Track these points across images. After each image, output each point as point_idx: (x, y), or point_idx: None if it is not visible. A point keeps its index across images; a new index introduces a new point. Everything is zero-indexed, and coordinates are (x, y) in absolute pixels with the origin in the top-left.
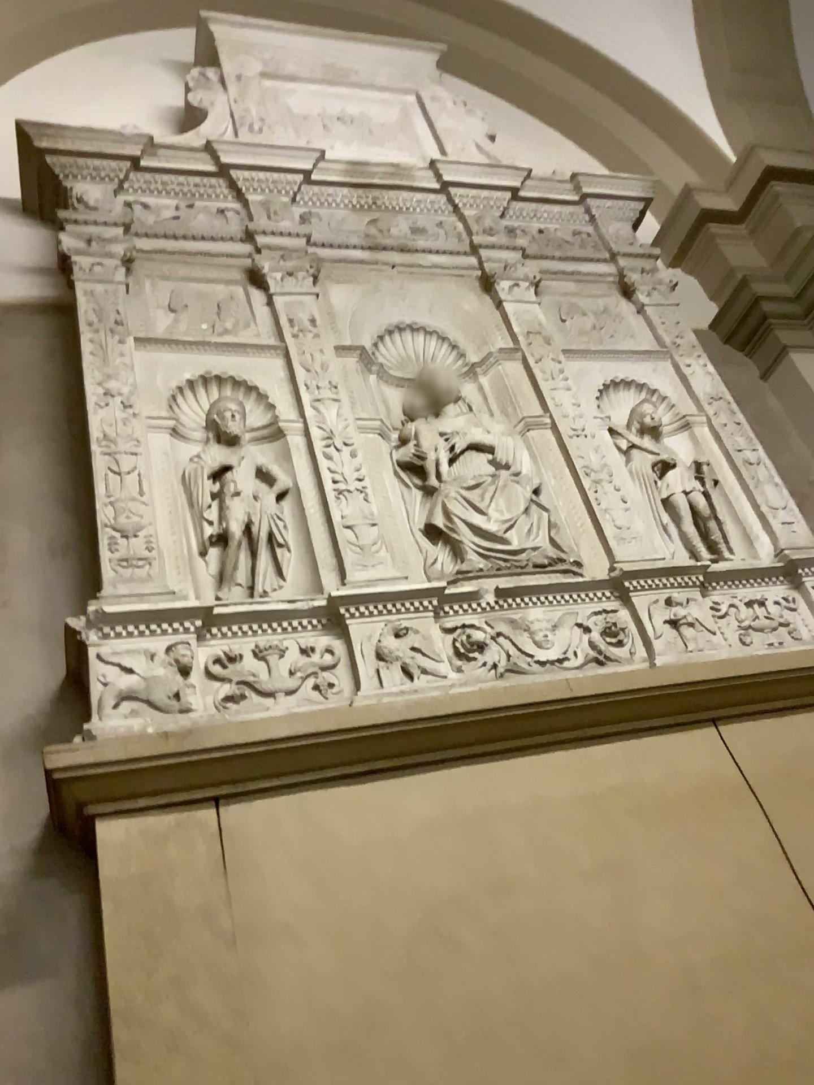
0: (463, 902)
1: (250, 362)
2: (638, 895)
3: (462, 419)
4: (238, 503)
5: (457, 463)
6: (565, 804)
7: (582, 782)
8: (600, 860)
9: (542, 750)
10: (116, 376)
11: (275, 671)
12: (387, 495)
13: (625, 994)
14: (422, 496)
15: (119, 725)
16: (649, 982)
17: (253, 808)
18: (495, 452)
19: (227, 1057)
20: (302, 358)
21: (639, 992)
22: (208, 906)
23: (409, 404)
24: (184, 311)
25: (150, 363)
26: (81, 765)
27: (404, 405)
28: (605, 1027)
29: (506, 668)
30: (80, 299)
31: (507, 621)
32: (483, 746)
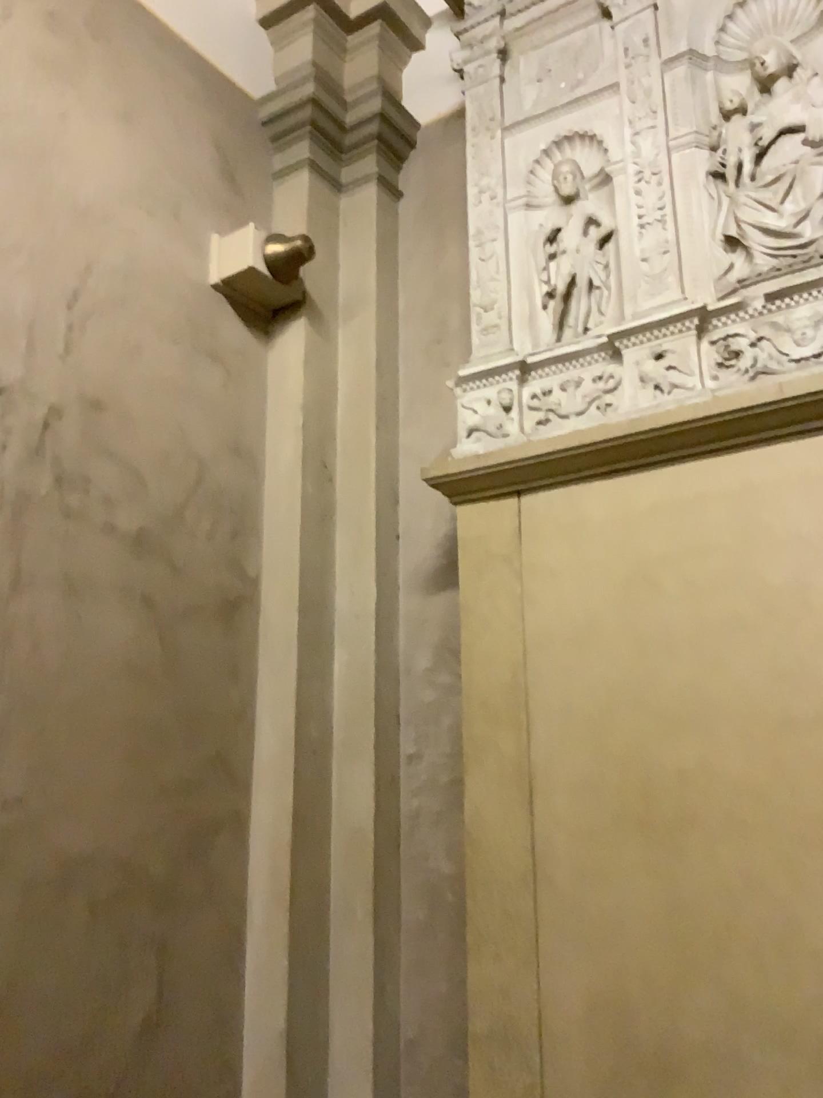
0: (670, 561)
1: (592, 111)
2: (822, 563)
3: (788, 96)
4: (570, 257)
5: (766, 156)
6: (776, 488)
7: (799, 469)
8: (794, 534)
9: (767, 443)
10: (486, 173)
11: (572, 398)
12: (691, 214)
13: (785, 634)
14: (726, 205)
15: (470, 448)
16: (811, 628)
17: (540, 497)
18: (813, 128)
19: (510, 637)
20: (631, 91)
21: (798, 634)
22: (509, 556)
23: (735, 99)
24: (546, 78)
25: (515, 147)
26: (439, 476)
27: (729, 102)
28: (760, 654)
29: (758, 370)
30: (470, 106)
31: (772, 323)
32: (708, 444)
